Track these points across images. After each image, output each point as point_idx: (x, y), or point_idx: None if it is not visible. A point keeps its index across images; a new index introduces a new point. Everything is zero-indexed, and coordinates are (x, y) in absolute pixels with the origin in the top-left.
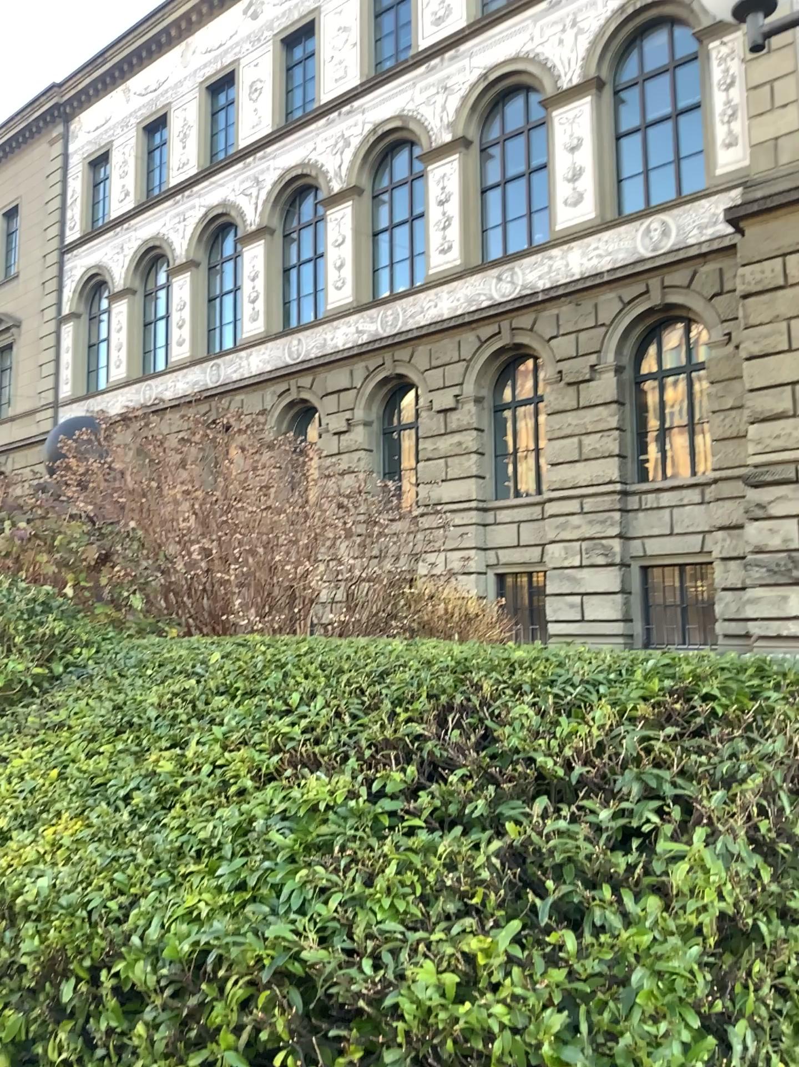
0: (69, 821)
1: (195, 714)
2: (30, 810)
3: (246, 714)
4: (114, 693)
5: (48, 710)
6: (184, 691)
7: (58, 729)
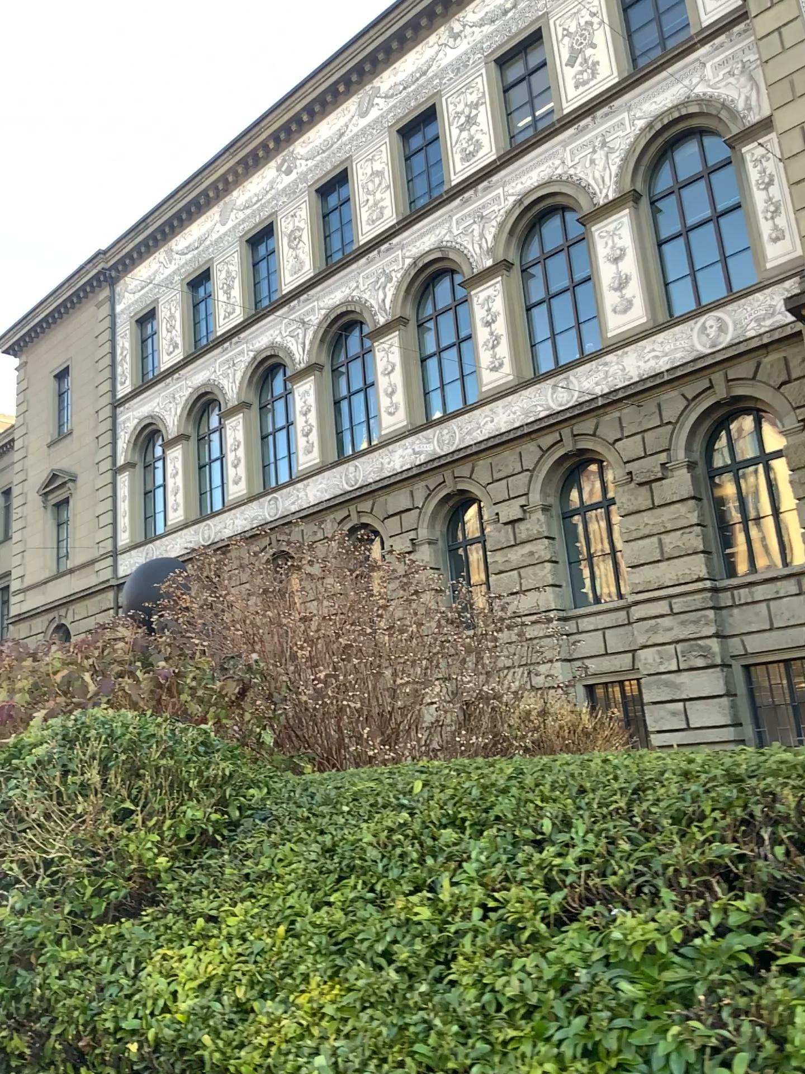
0: (315, 986)
1: (422, 851)
2: (260, 976)
3: (487, 847)
4: (310, 835)
5: (236, 860)
6: (396, 827)
7: (258, 881)
